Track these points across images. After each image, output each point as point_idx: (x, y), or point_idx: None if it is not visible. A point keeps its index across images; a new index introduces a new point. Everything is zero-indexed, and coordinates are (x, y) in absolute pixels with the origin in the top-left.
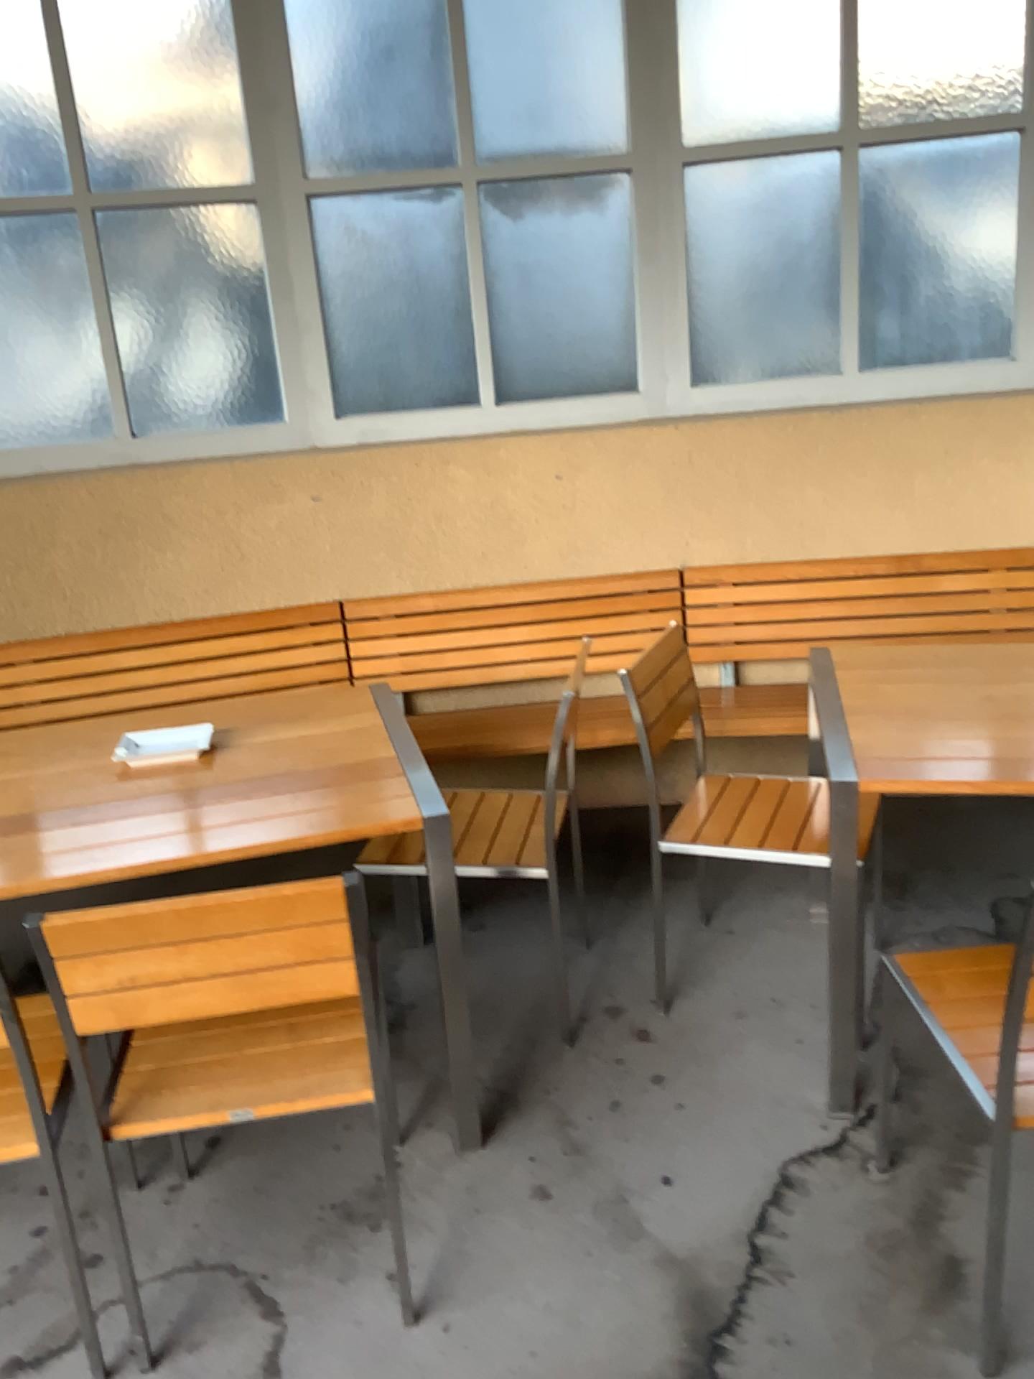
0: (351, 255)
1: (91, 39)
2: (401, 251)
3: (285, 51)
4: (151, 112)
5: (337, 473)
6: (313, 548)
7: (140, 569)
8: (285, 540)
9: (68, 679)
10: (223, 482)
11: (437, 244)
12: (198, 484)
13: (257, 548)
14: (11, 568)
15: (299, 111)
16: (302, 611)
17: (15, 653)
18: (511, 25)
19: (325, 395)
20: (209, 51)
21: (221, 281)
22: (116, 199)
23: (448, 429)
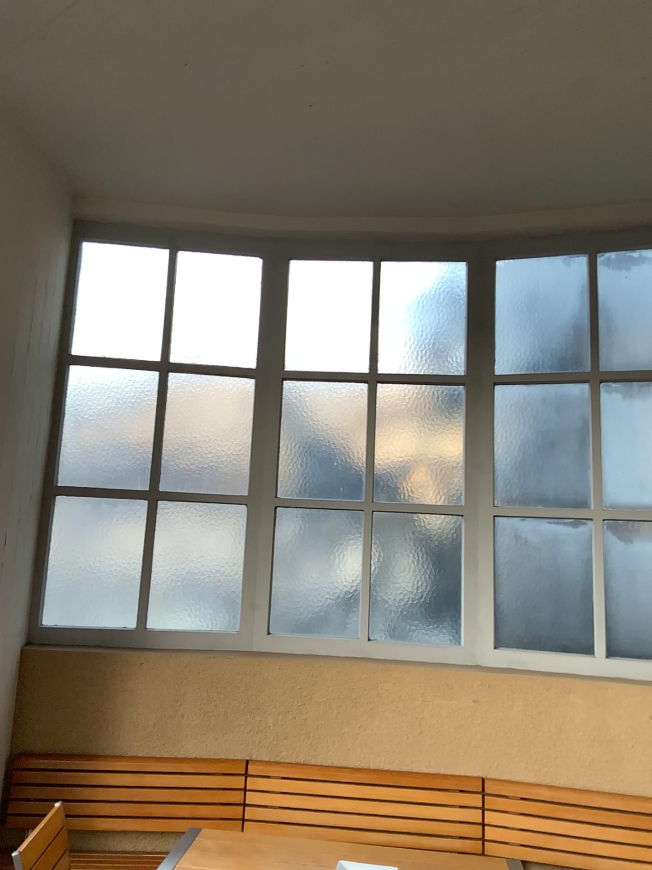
0: (516, 550)
1: (389, 426)
2: (548, 551)
3: (492, 438)
4: (413, 463)
5: (492, 686)
6: (470, 735)
7: (357, 728)
8: (451, 726)
9: (299, 794)
10: (418, 679)
11: (572, 550)
12: (402, 678)
13: (433, 728)
14: (282, 711)
15: (495, 469)
16: (457, 780)
17: (272, 768)
18: (628, 433)
19: (489, 632)
20: (449, 436)
21: (435, 556)
22: (386, 505)
23: (570, 668)
